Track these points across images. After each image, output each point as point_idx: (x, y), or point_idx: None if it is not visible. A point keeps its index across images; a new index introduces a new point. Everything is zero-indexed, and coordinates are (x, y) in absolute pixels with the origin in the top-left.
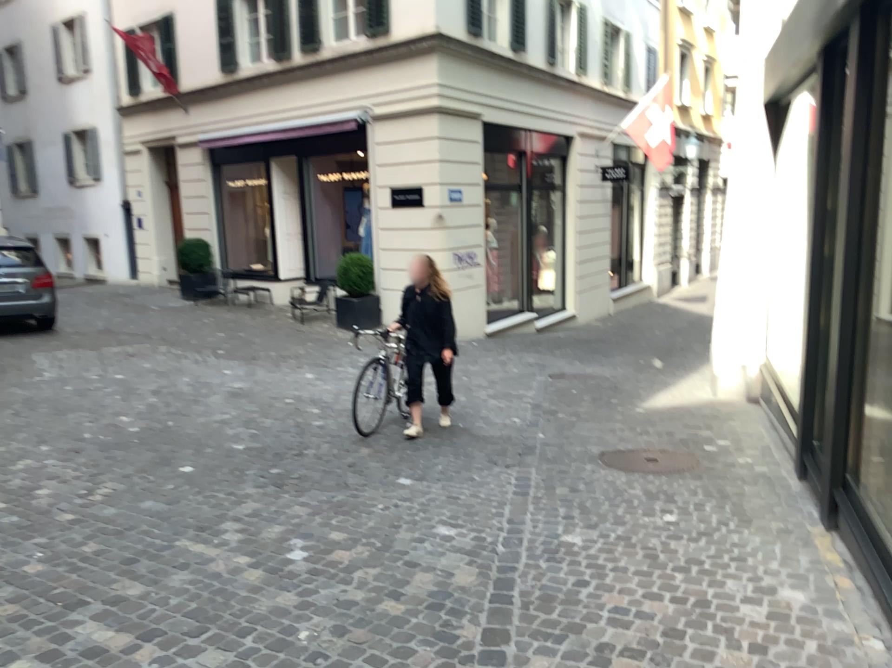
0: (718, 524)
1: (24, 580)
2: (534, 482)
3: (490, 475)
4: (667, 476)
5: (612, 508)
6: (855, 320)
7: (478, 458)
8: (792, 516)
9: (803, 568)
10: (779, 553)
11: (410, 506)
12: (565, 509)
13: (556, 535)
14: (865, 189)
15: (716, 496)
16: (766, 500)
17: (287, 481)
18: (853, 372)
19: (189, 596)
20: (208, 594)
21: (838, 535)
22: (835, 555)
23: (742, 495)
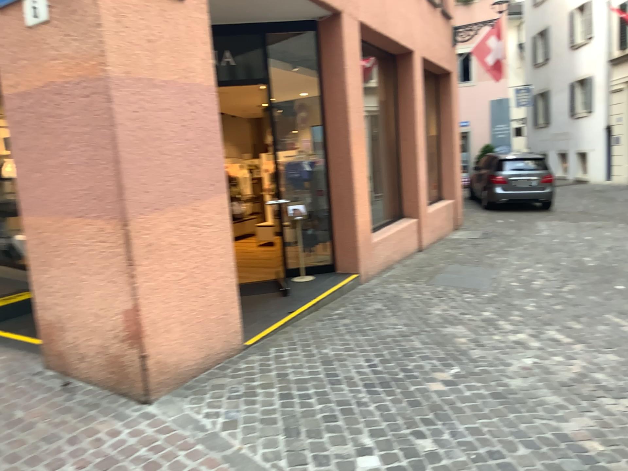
0: None
1: (524, 310)
2: None
3: None
4: None
5: None
6: None
7: None
8: None
9: None
10: None
11: None
12: None
13: None
14: None
15: None
16: None
17: None
18: None
19: (605, 334)
20: (616, 336)
21: None
22: None
23: None
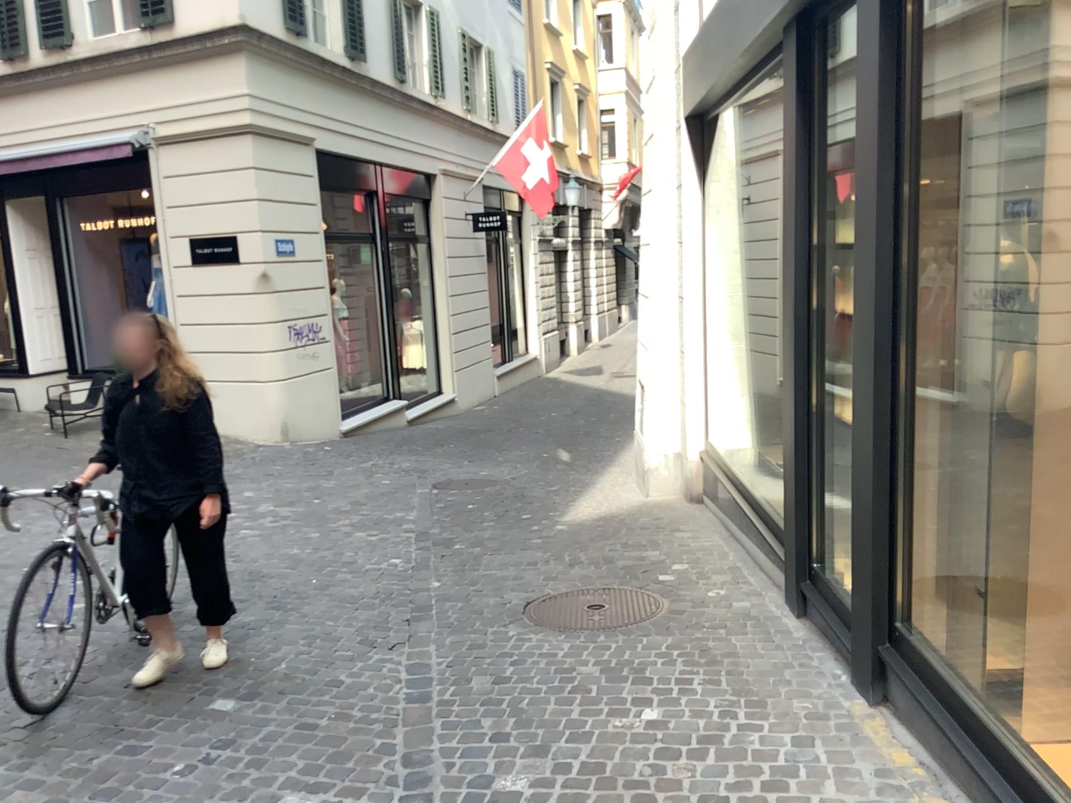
0: (724, 718)
1: None
2: (435, 672)
3: (365, 668)
4: (627, 638)
5: (563, 709)
6: (899, 397)
7: (344, 638)
8: (819, 686)
9: (876, 790)
10: (832, 764)
11: (234, 755)
12: (493, 719)
13: (486, 777)
14: (900, 205)
15: (704, 664)
16: (773, 661)
17: (6, 733)
18: (898, 473)
19: None
20: None
21: (895, 716)
22: (905, 753)
23: (739, 658)
